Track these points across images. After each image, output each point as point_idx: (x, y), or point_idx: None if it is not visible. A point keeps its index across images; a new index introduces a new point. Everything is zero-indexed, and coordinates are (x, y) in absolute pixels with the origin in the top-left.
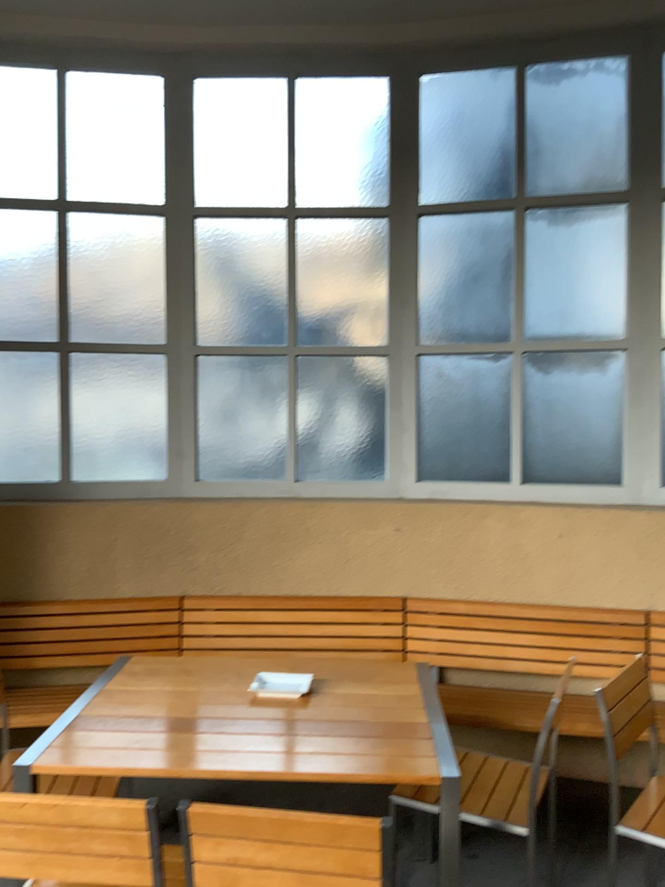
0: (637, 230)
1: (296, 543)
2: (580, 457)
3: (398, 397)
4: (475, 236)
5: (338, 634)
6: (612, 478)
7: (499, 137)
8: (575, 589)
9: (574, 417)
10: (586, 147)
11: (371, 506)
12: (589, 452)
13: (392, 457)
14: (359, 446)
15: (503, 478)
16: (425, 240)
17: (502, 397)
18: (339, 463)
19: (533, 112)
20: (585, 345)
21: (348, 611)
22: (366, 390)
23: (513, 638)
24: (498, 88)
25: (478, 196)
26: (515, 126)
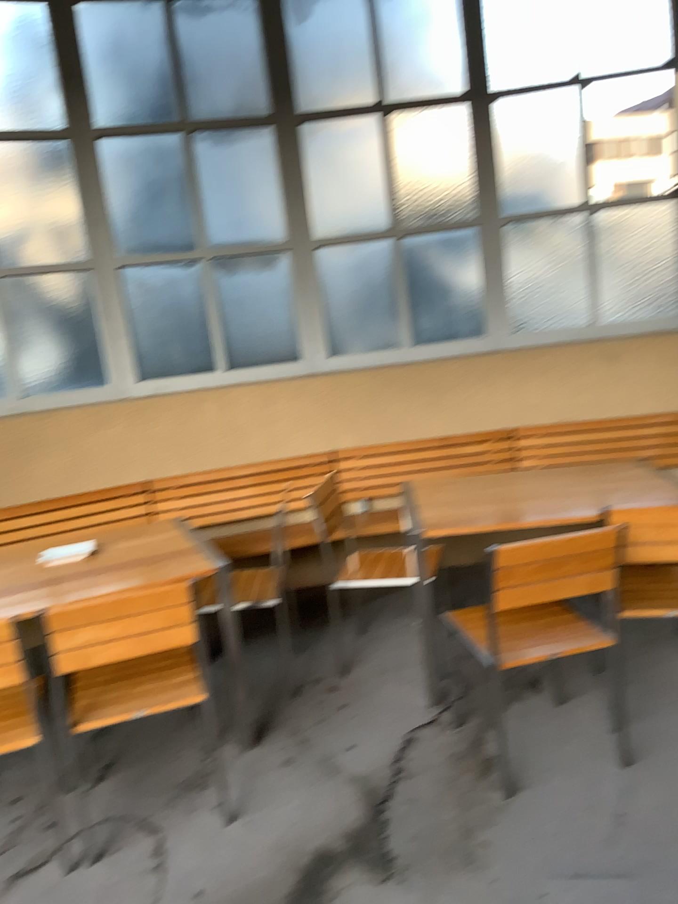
0: (285, 150)
1: (35, 453)
2: (267, 342)
3: (106, 309)
4: (152, 158)
5: (91, 523)
6: (294, 355)
7: (159, 66)
8: (279, 446)
9: (258, 310)
10: (235, 77)
11: (100, 409)
12: (273, 337)
13: (111, 363)
14: (78, 358)
15: (209, 368)
16: (107, 162)
17: (198, 299)
18: (62, 375)
19: (186, 44)
20: (258, 249)
21: (95, 502)
22: (75, 305)
23: (238, 494)
24: (151, 19)
25: (150, 121)
26: (172, 57)
